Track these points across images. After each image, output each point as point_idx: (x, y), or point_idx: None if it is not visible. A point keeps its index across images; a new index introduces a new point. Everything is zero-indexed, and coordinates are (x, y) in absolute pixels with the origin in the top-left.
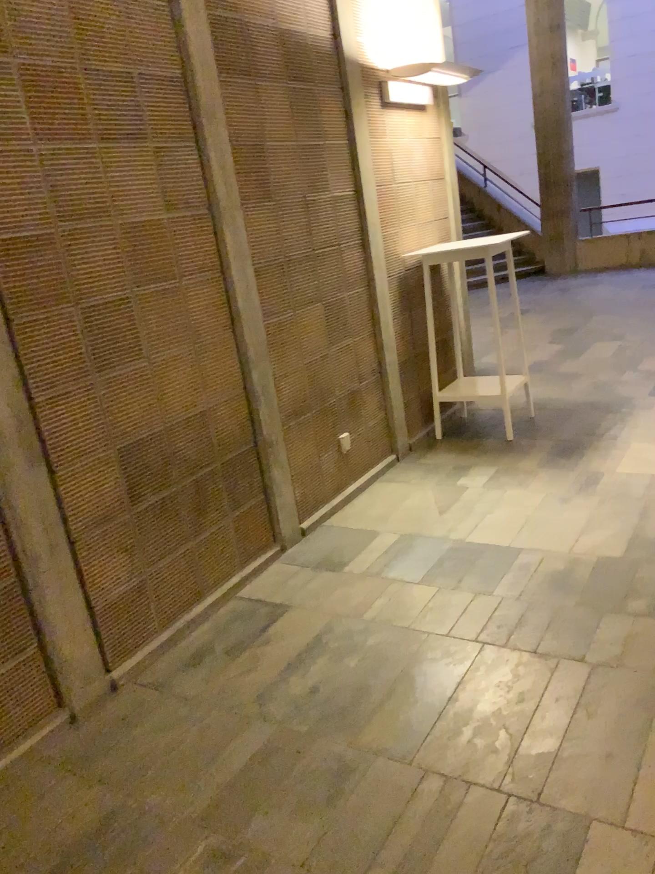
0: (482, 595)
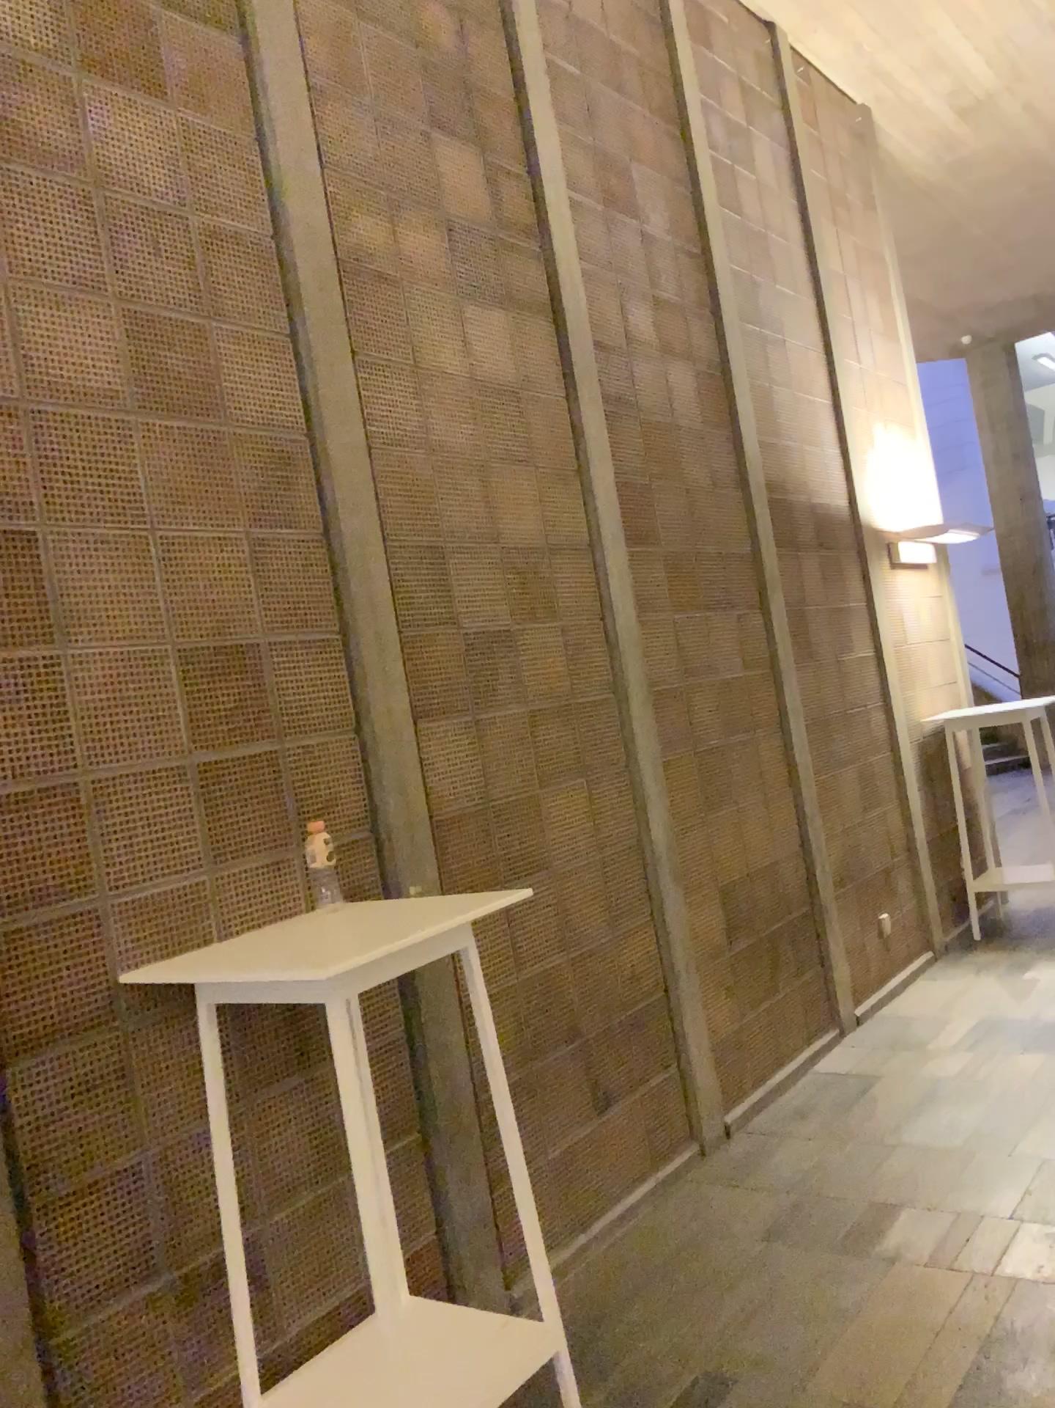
0: None
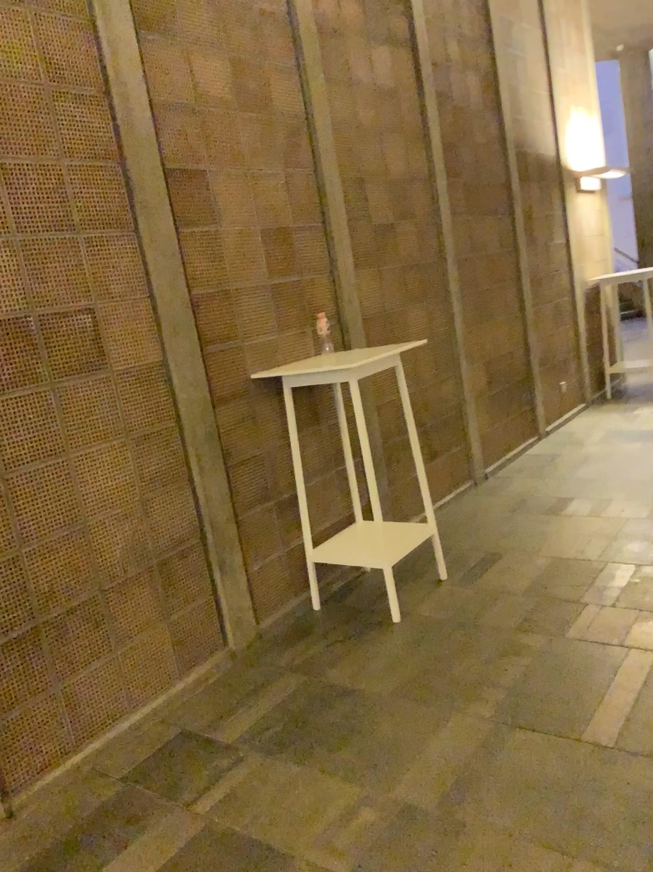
0: None
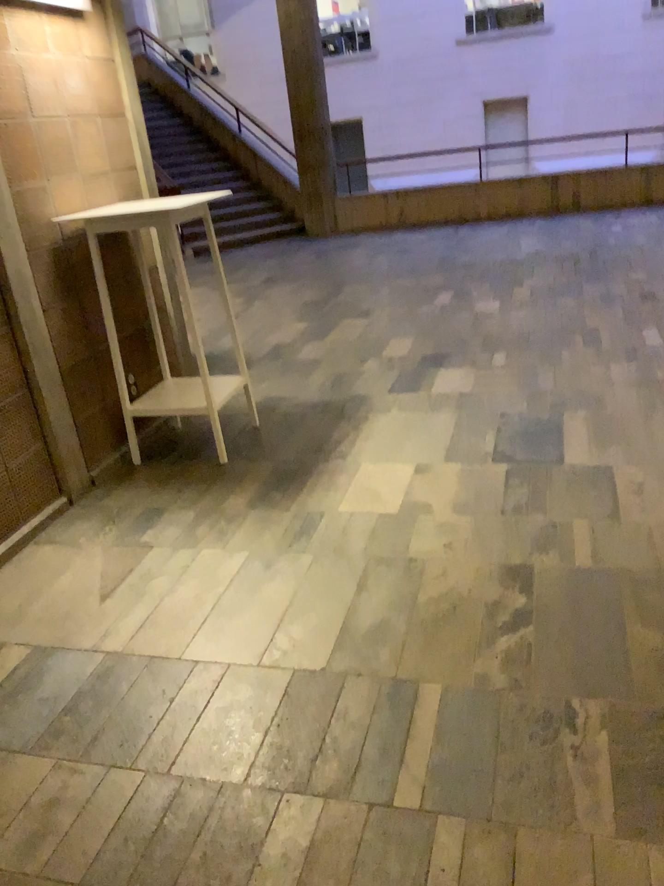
0: (119, 768)
